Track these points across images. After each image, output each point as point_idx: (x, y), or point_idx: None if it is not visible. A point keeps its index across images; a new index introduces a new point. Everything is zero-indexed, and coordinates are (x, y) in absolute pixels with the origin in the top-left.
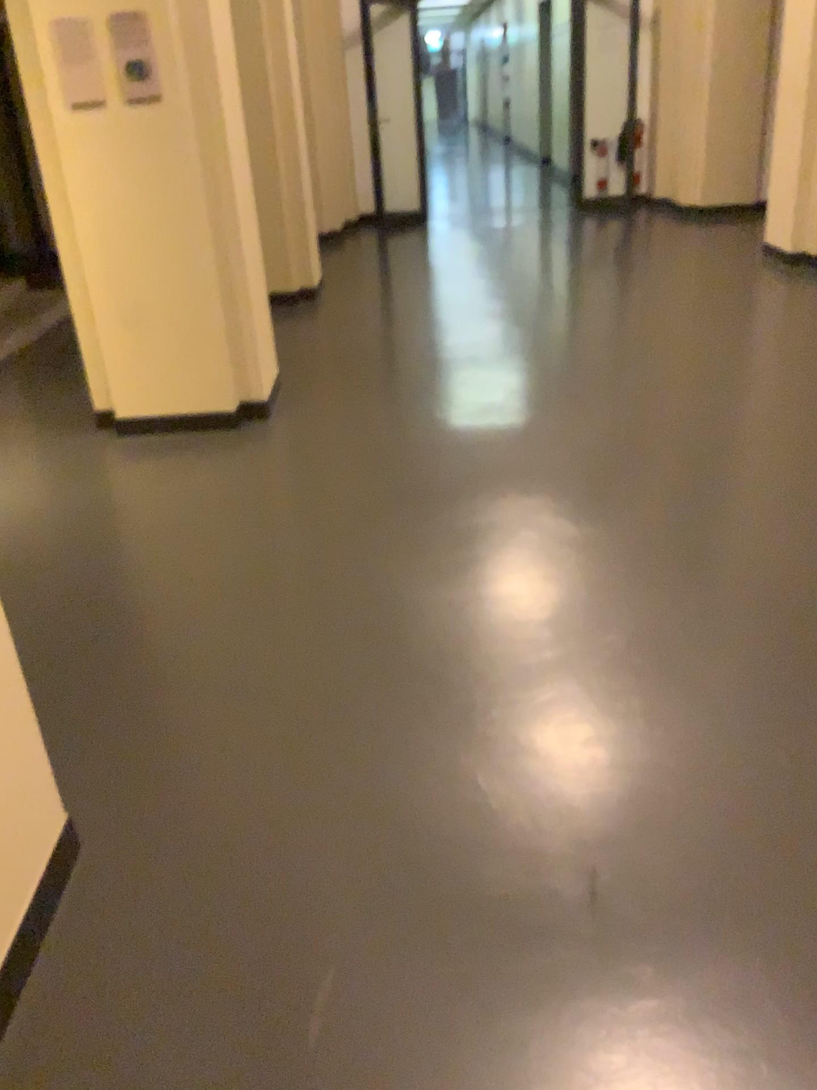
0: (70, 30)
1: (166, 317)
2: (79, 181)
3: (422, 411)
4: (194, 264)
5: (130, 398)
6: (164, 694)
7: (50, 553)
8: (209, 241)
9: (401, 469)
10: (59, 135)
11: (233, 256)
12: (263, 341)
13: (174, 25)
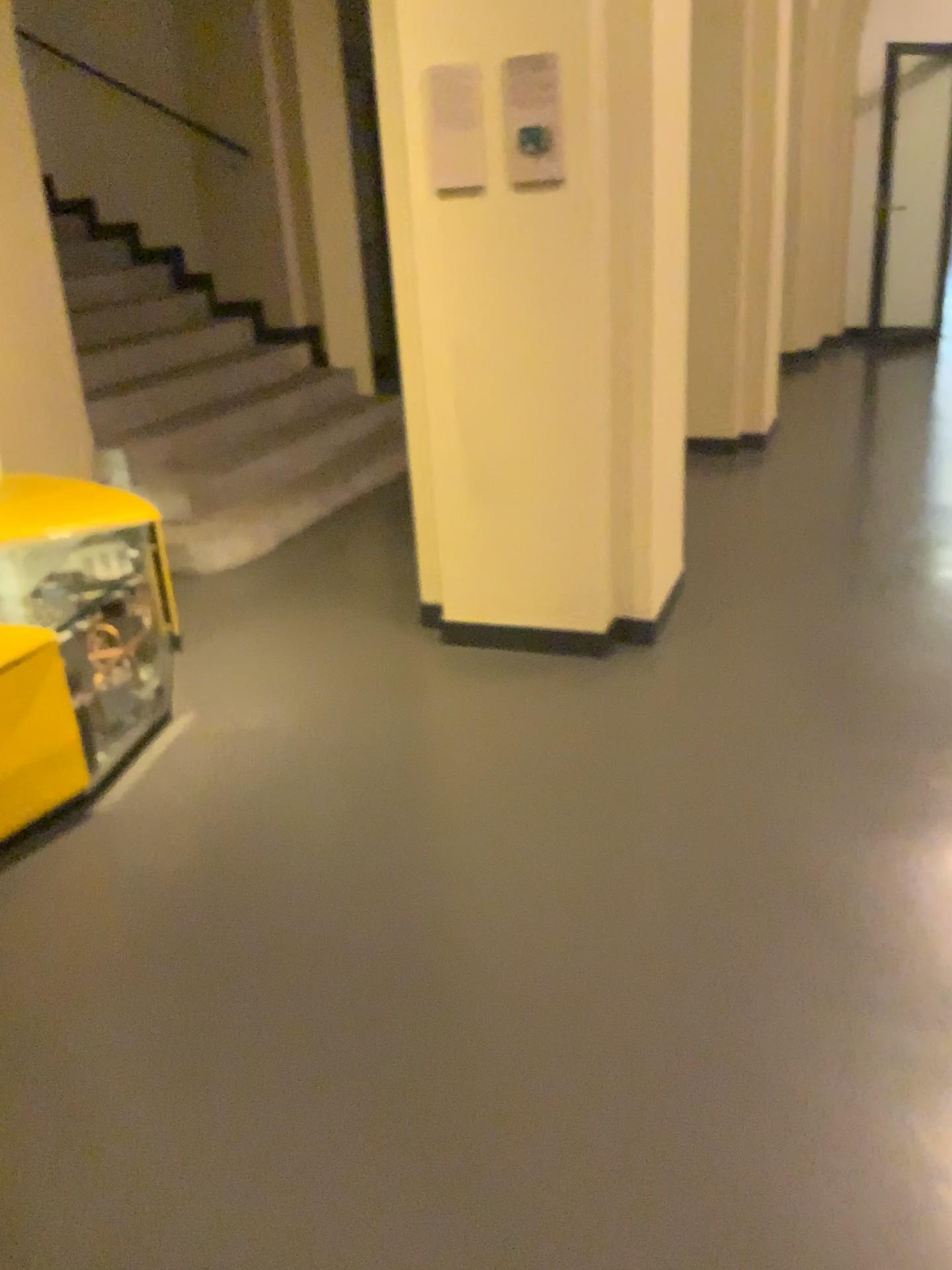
0: (446, 85)
1: (526, 494)
2: (432, 297)
3: (902, 674)
4: (576, 422)
5: (464, 597)
6: (336, 1261)
7: (282, 849)
8: (604, 389)
9: (852, 794)
10: (413, 231)
11: (636, 412)
12: (665, 536)
13: (595, 74)
